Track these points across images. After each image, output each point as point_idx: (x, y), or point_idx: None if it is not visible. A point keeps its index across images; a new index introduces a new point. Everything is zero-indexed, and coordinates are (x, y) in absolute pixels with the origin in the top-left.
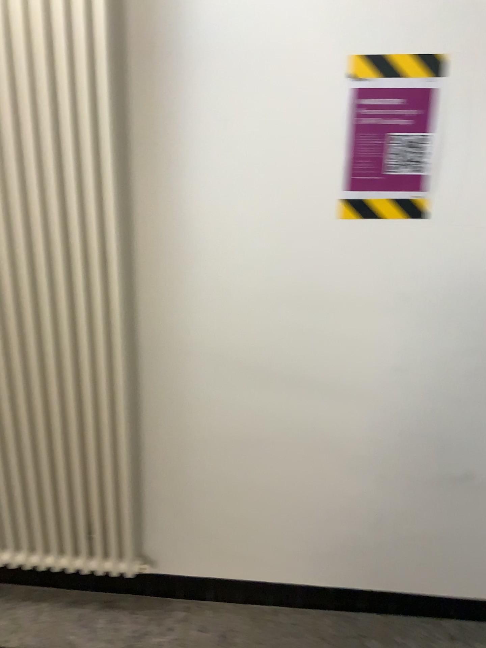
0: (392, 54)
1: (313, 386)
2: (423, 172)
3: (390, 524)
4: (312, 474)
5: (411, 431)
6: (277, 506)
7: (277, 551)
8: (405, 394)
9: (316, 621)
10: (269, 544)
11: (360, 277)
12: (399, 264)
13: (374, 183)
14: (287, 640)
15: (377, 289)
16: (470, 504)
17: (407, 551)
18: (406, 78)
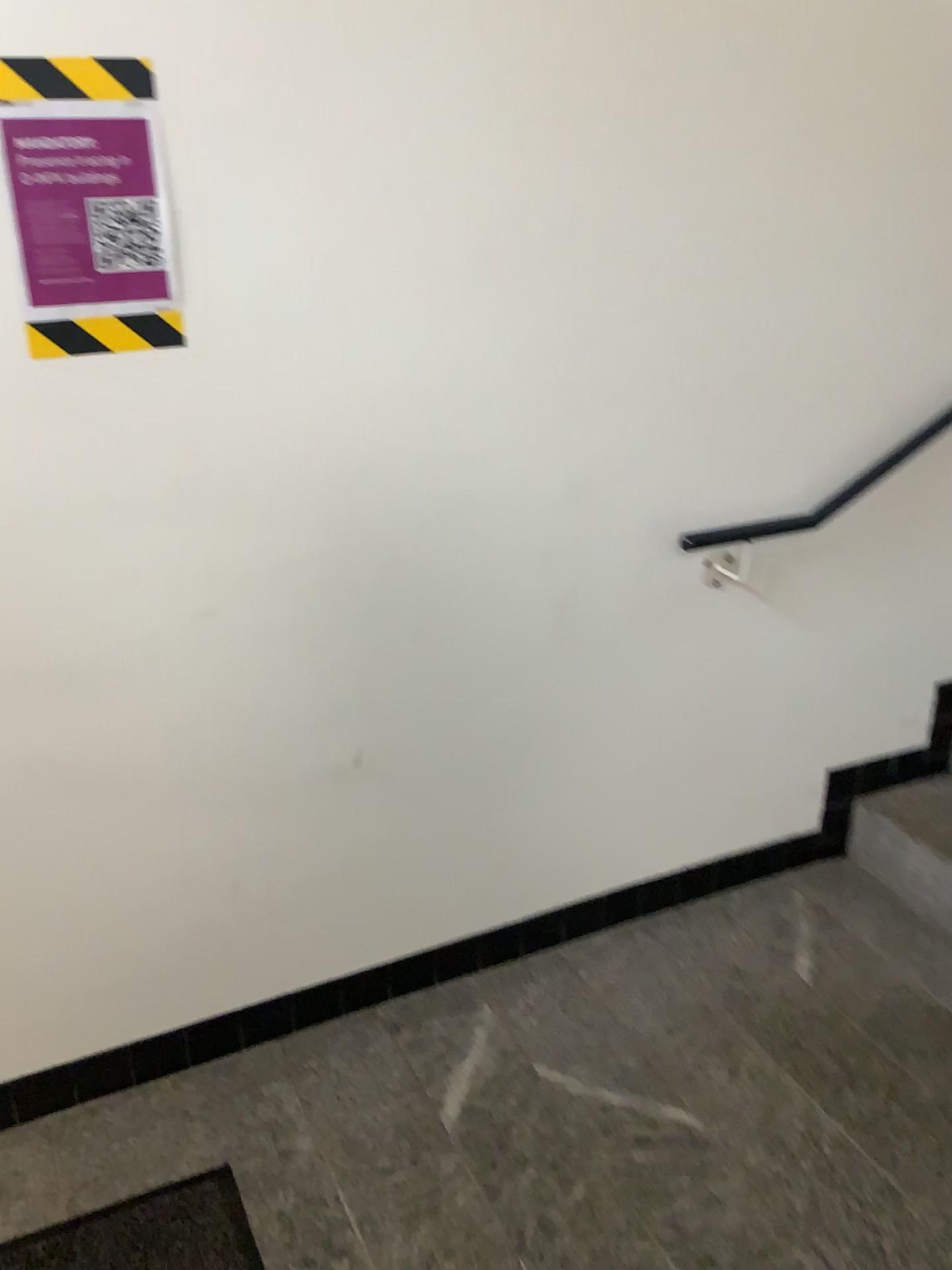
0: (60, 57)
1: (64, 678)
2: (167, 265)
3: (262, 880)
4: (103, 837)
5: (257, 713)
6: (52, 917)
7: (73, 999)
8: (231, 652)
9: (175, 1091)
10: (53, 994)
11: (101, 463)
12: (166, 430)
13: (85, 292)
14: (127, 1141)
15: (137, 480)
16: (376, 805)
17: (300, 915)
18: (94, 100)
